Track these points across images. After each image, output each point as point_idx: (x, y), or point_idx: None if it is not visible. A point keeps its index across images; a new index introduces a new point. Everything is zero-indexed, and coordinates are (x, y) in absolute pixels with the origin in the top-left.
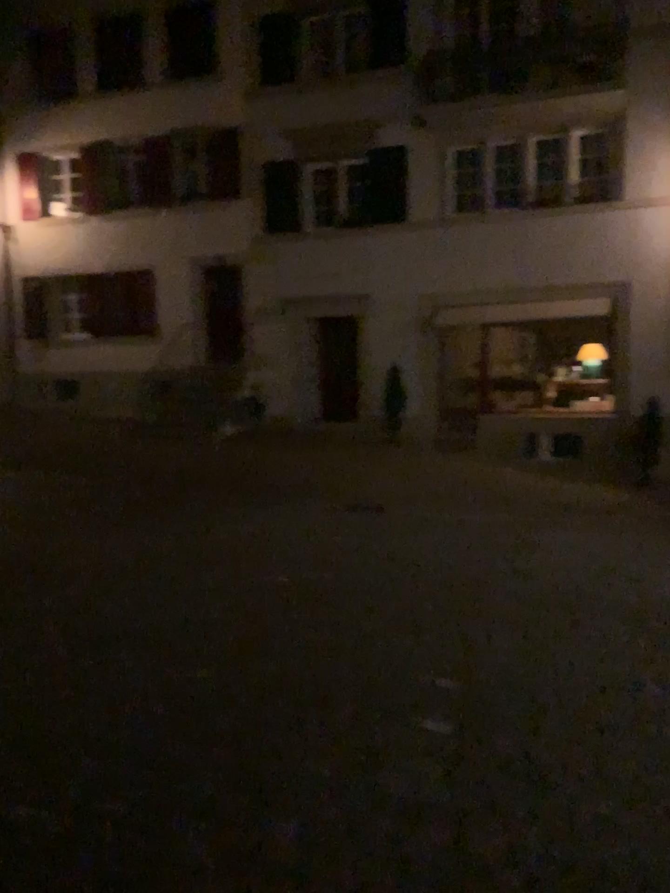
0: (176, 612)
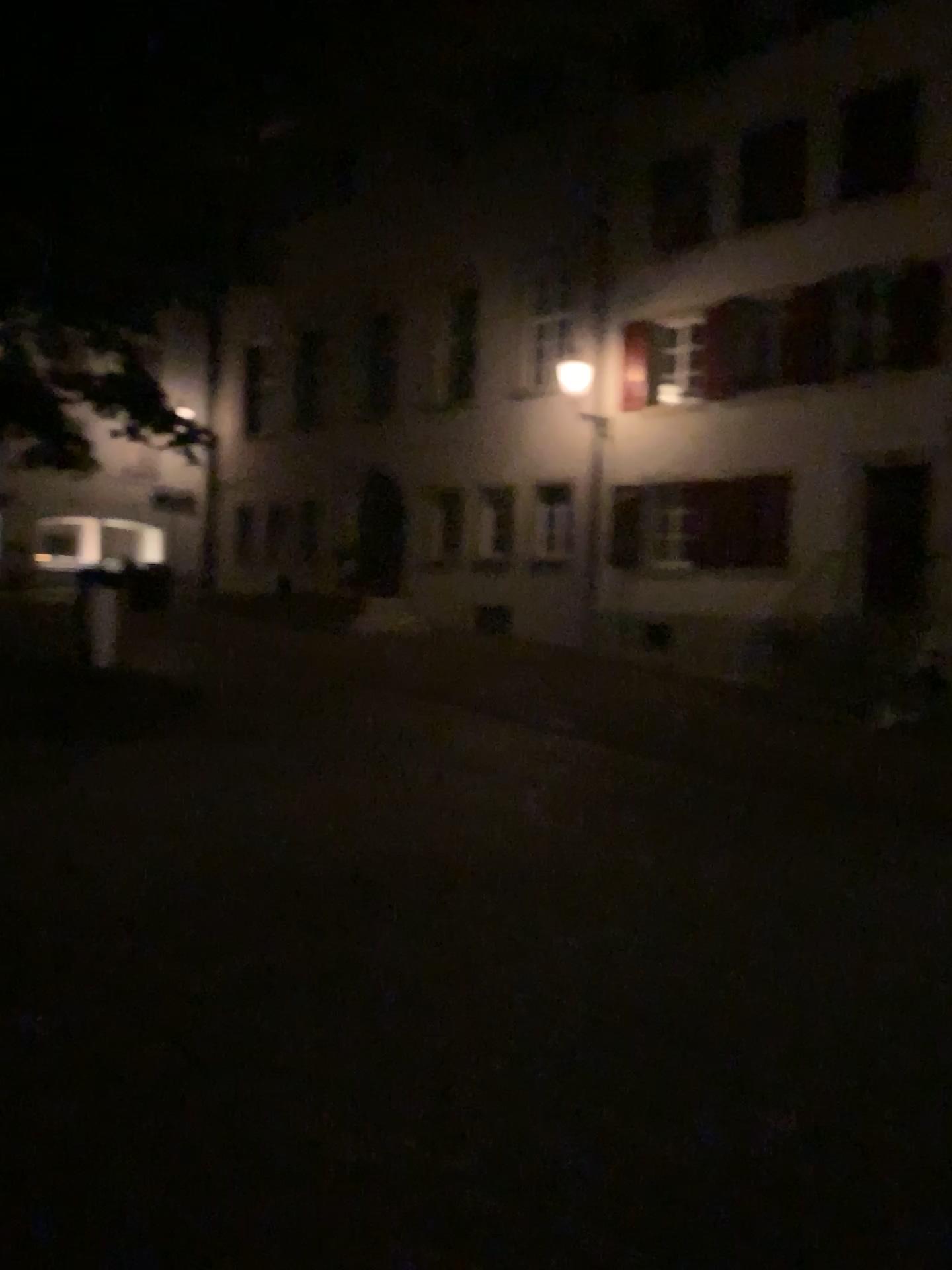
0: (760, 1012)
